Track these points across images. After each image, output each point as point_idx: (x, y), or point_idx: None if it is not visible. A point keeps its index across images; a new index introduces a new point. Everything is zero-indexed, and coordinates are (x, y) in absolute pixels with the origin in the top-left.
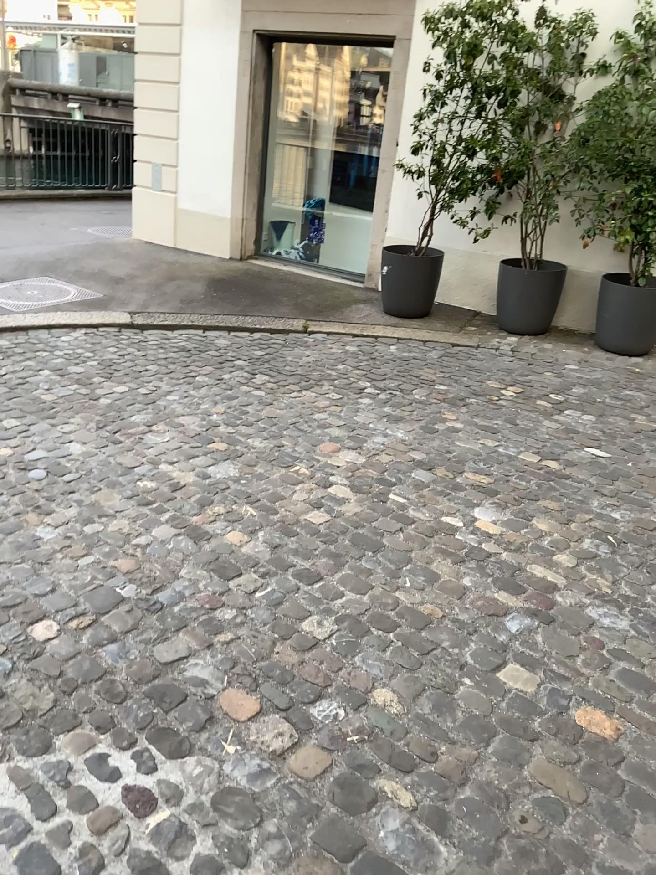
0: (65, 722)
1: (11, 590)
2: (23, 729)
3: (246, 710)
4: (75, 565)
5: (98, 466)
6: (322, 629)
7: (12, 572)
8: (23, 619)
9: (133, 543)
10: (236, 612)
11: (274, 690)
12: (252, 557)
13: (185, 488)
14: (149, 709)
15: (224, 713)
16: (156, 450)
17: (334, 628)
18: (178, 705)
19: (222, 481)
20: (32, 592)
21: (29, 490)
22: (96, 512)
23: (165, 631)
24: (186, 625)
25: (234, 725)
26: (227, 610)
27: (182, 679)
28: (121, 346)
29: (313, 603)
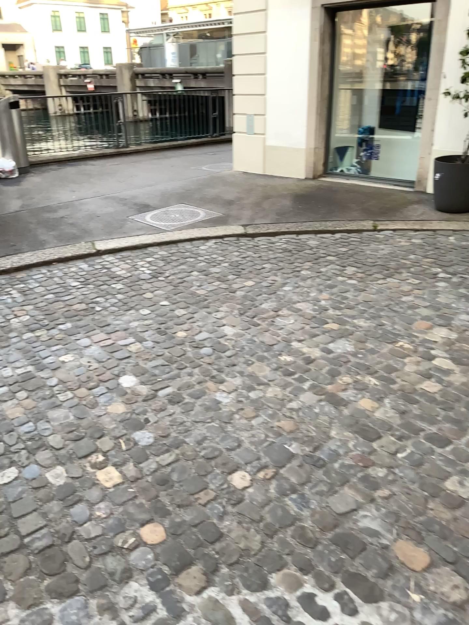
0: (274, 561)
1: (209, 445)
2: (243, 566)
3: (419, 561)
4: (250, 426)
5: (248, 345)
6: (464, 488)
7: (206, 431)
8: (223, 470)
9: (290, 408)
10: (386, 470)
11: (438, 543)
12: (387, 421)
13: (317, 362)
14: (337, 555)
15: (400, 563)
16: (287, 331)
17: None
18: (360, 553)
19: (344, 355)
20: (224, 448)
21: (204, 364)
22: (255, 382)
23: (333, 485)
24: (349, 481)
25: (413, 575)
26: (378, 468)
27: (358, 529)
28: (243, 250)
29: (449, 464)
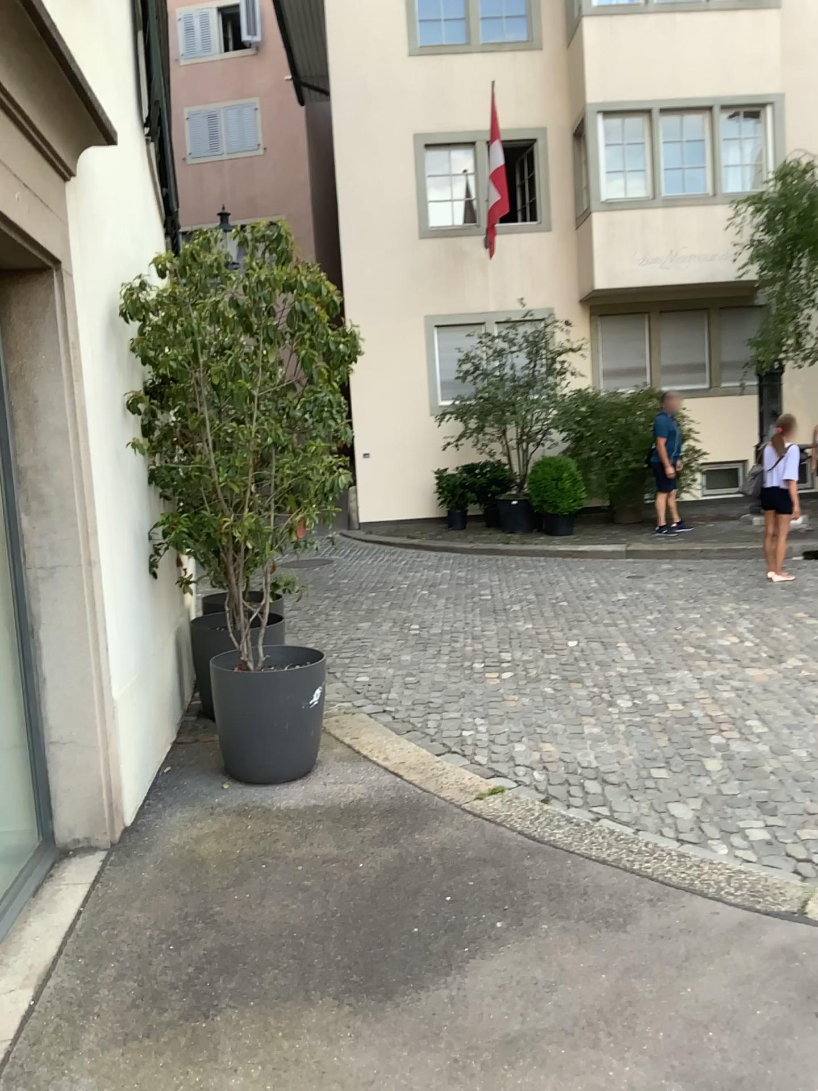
0: None
1: None
2: None
3: None
4: None
5: None
6: None
7: None
8: None
9: None
10: None
11: None
12: None
13: None
14: None
15: None
16: None
17: None
18: None
19: None
20: None
21: None
22: None
23: None
24: None
25: None
26: None
27: None
28: None
29: None
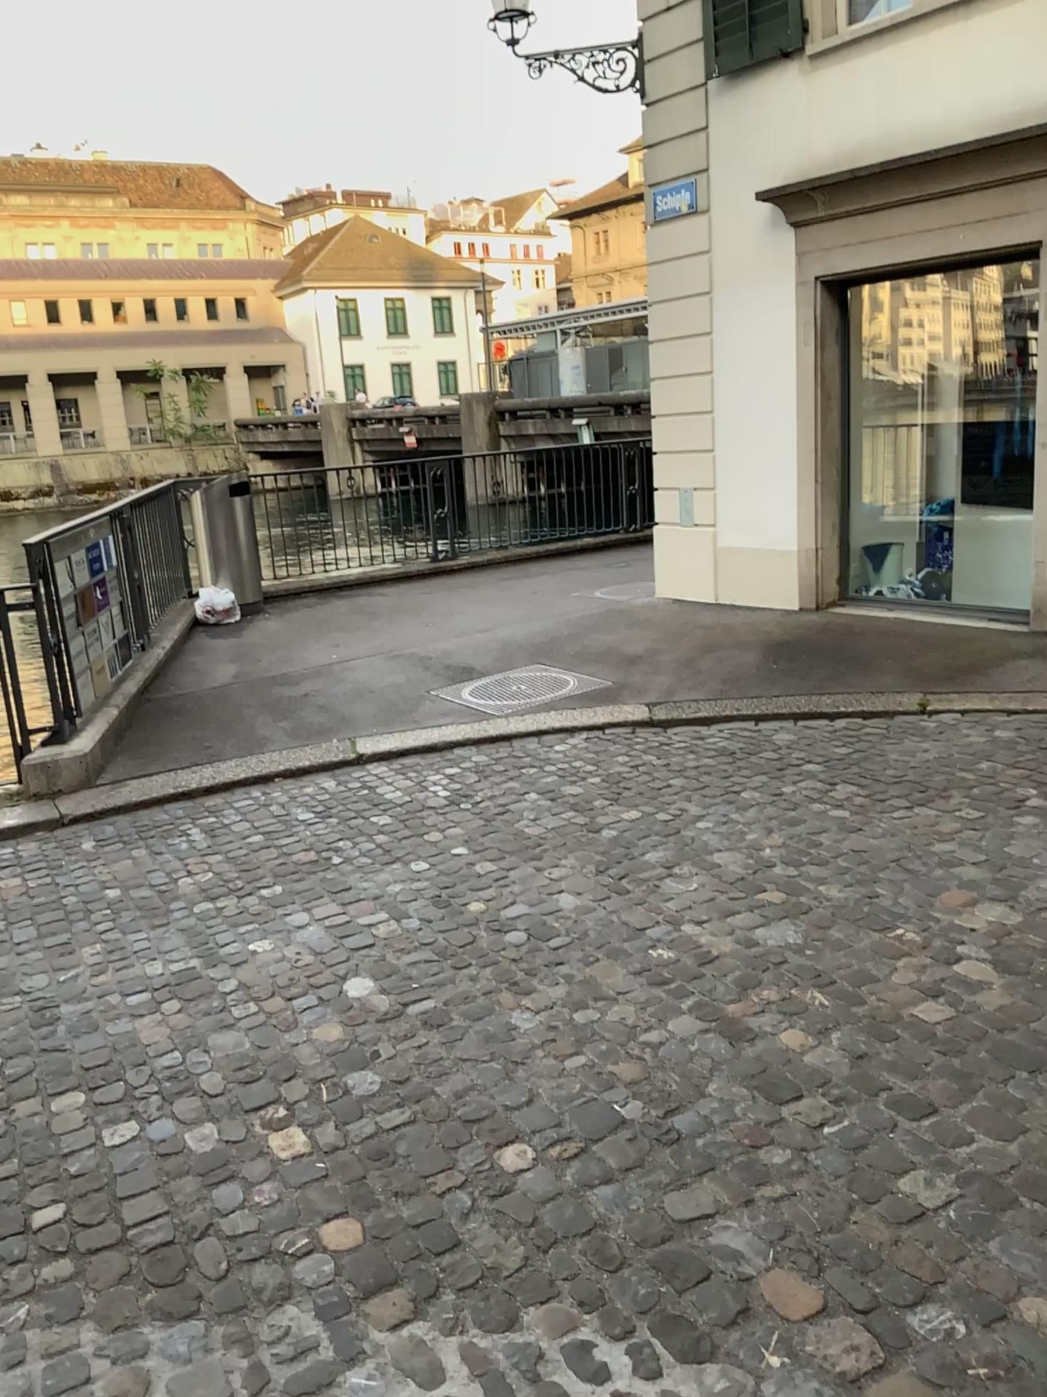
0: (538, 1290)
1: (476, 1100)
2: (483, 1295)
3: (801, 1306)
4: (560, 1071)
5: (598, 929)
6: (931, 1191)
7: (477, 1076)
8: (489, 1141)
9: (641, 1042)
10: (791, 1153)
11: (848, 1279)
12: (819, 1069)
13: (719, 962)
14: (654, 1287)
15: (766, 1306)
16: (681, 906)
17: (952, 1189)
18: (697, 1286)
19: (776, 951)
20: (502, 1105)
21: (505, 962)
22: (591, 996)
23: (683, 1173)
24: (713, 1167)
25: (781, 1326)
26: (776, 1149)
27: (705, 1248)
28: (635, 754)
29: (918, 1149)
